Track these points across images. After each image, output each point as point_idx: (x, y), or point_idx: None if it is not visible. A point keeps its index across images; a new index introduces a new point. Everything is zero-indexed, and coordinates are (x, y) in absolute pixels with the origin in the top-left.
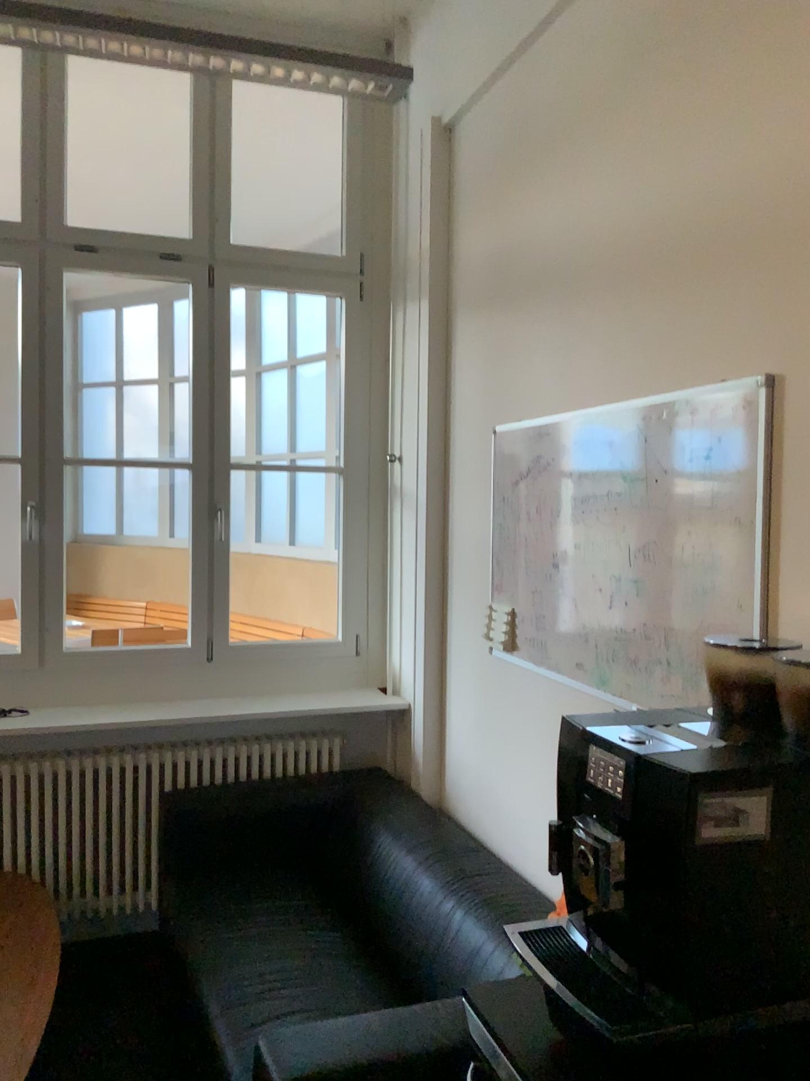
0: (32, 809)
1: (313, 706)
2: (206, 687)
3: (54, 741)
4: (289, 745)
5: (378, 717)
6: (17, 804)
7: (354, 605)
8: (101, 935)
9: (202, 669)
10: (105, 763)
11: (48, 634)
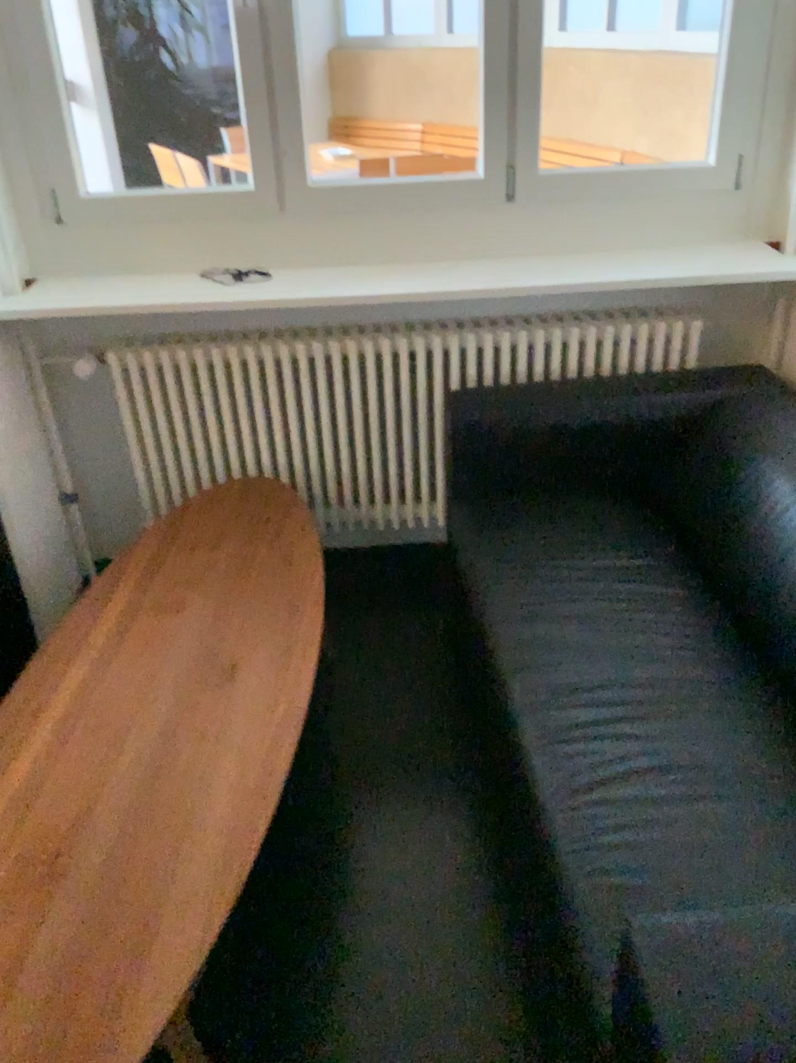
0: (288, 400)
1: (666, 272)
2: (506, 240)
3: (304, 318)
4: (622, 327)
5: (763, 290)
6: (270, 394)
7: (736, 106)
8: (381, 546)
9: (501, 214)
10: (372, 345)
11: (287, 162)
